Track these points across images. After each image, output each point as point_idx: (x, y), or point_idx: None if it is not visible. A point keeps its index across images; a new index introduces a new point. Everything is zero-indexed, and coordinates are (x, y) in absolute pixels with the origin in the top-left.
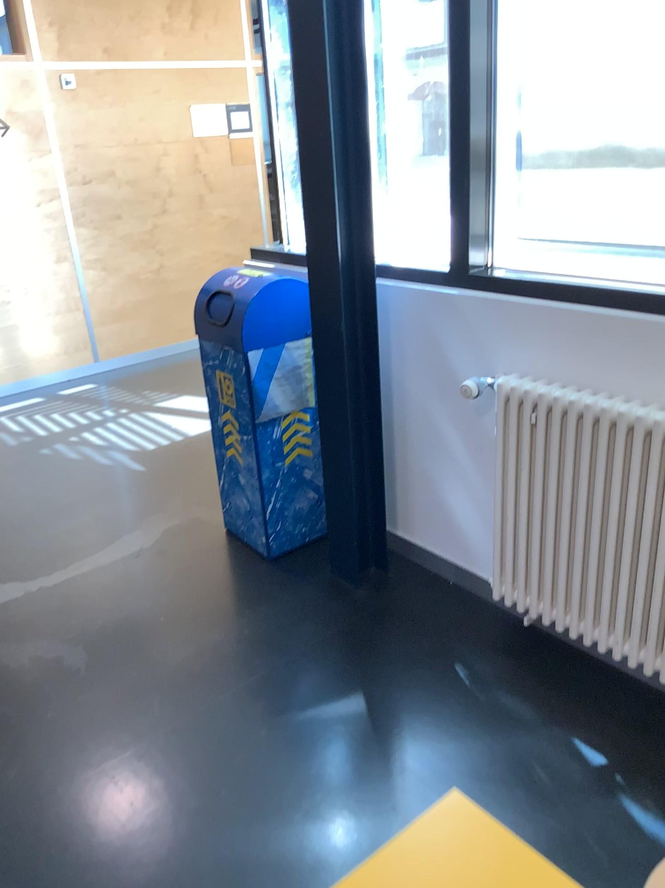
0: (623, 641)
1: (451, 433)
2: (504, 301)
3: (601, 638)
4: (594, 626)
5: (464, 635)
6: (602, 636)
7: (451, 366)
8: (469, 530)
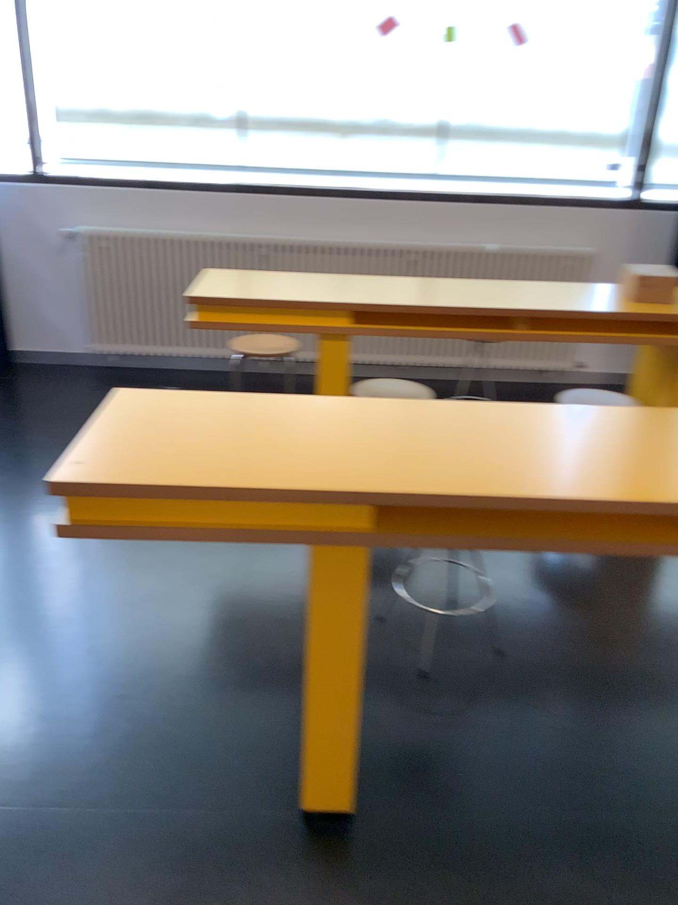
0: (161, 346)
1: (41, 270)
2: (67, 189)
3: (151, 350)
4: (147, 345)
5: (81, 376)
6: (151, 349)
7: (37, 230)
8: (61, 326)
